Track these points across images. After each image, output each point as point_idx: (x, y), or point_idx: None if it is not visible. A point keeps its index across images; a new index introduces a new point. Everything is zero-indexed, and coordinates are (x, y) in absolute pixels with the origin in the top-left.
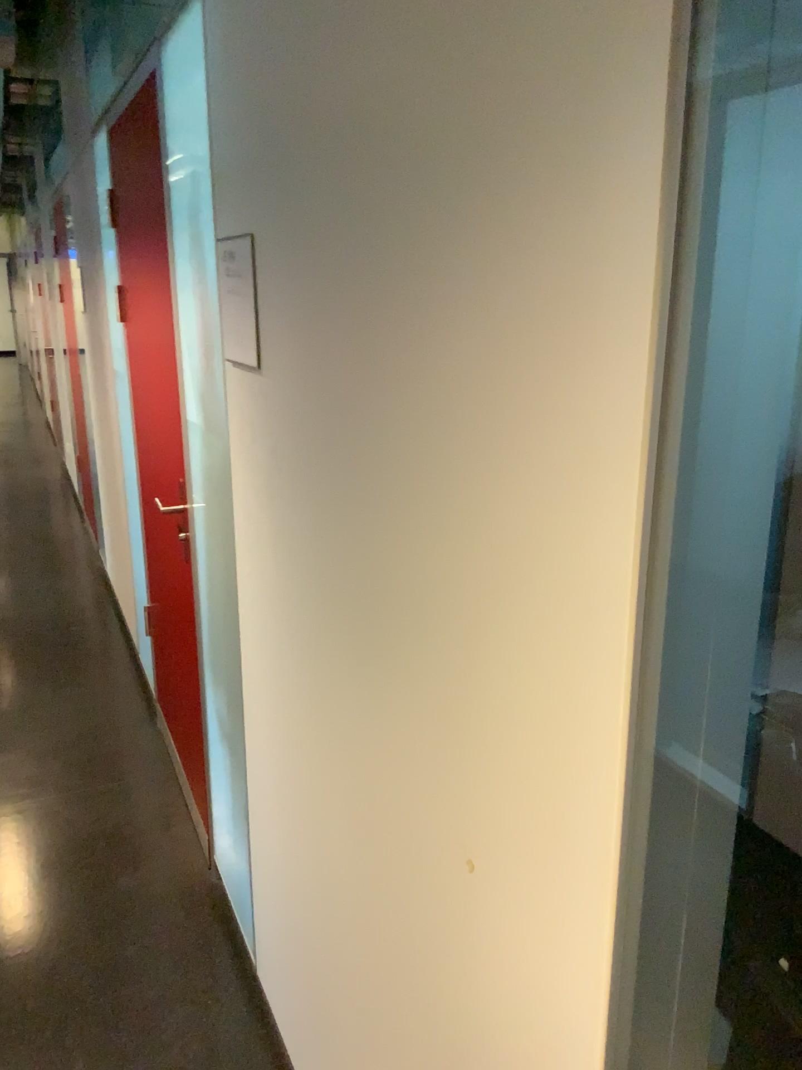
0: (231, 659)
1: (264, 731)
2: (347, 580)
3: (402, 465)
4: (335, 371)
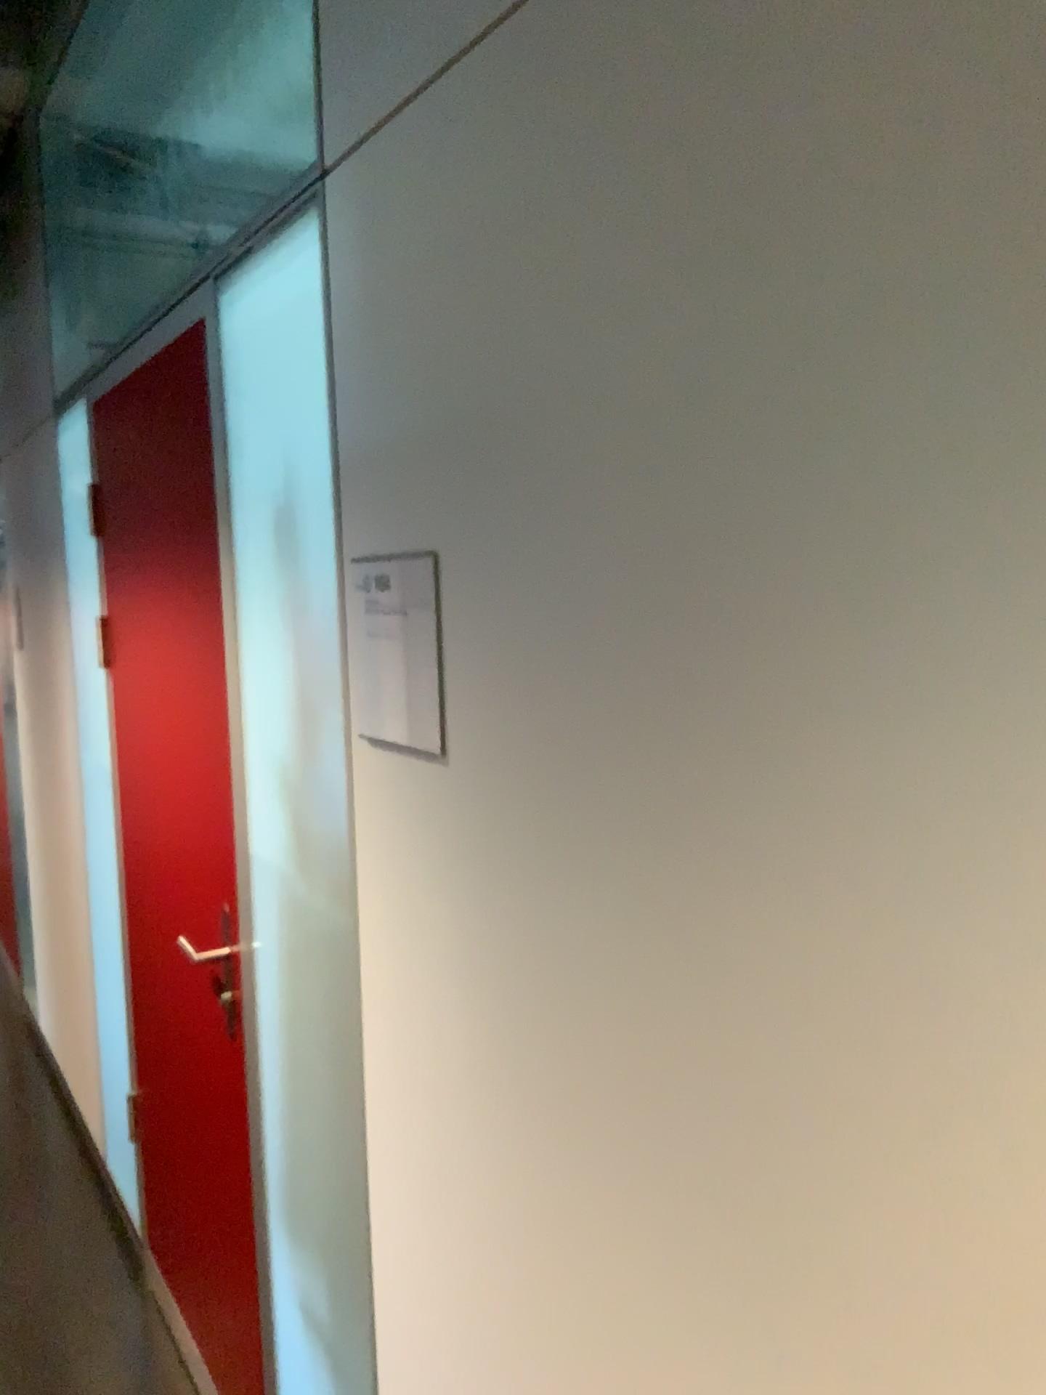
0: (338, 1213)
1: (433, 1359)
2: (690, 1133)
3: (871, 953)
4: (660, 774)
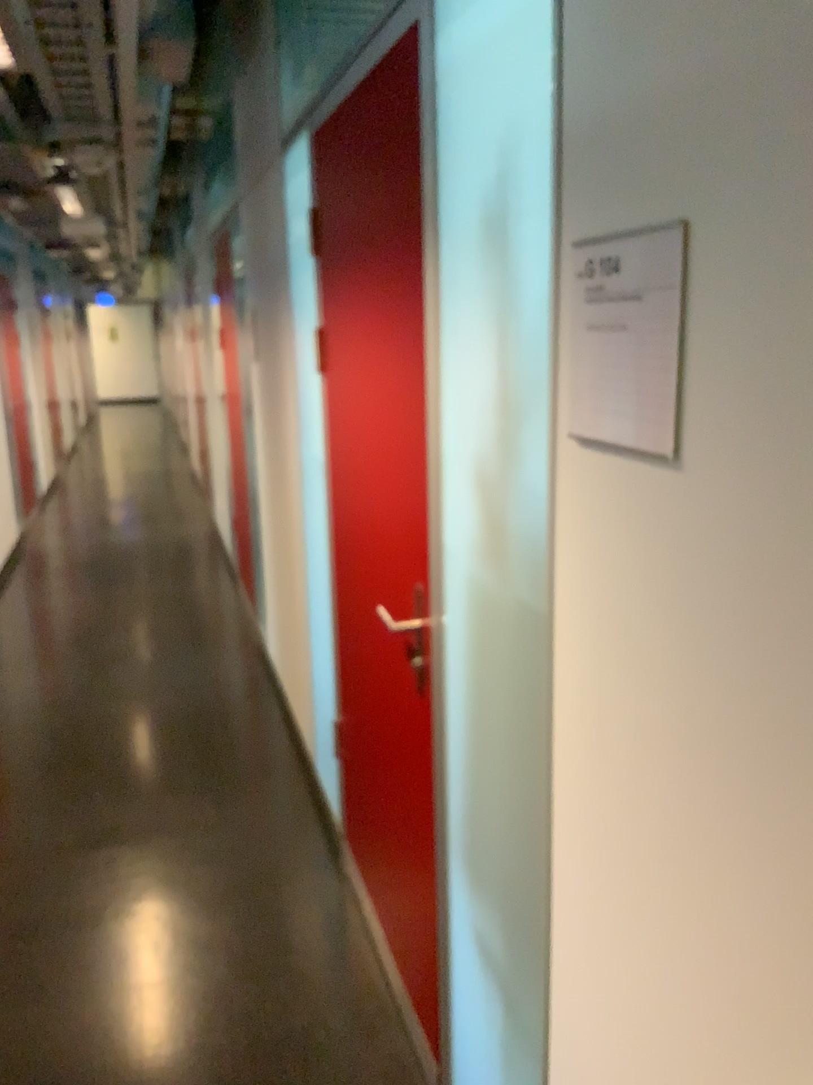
0: (517, 872)
1: (613, 1039)
2: None
3: None
4: None
